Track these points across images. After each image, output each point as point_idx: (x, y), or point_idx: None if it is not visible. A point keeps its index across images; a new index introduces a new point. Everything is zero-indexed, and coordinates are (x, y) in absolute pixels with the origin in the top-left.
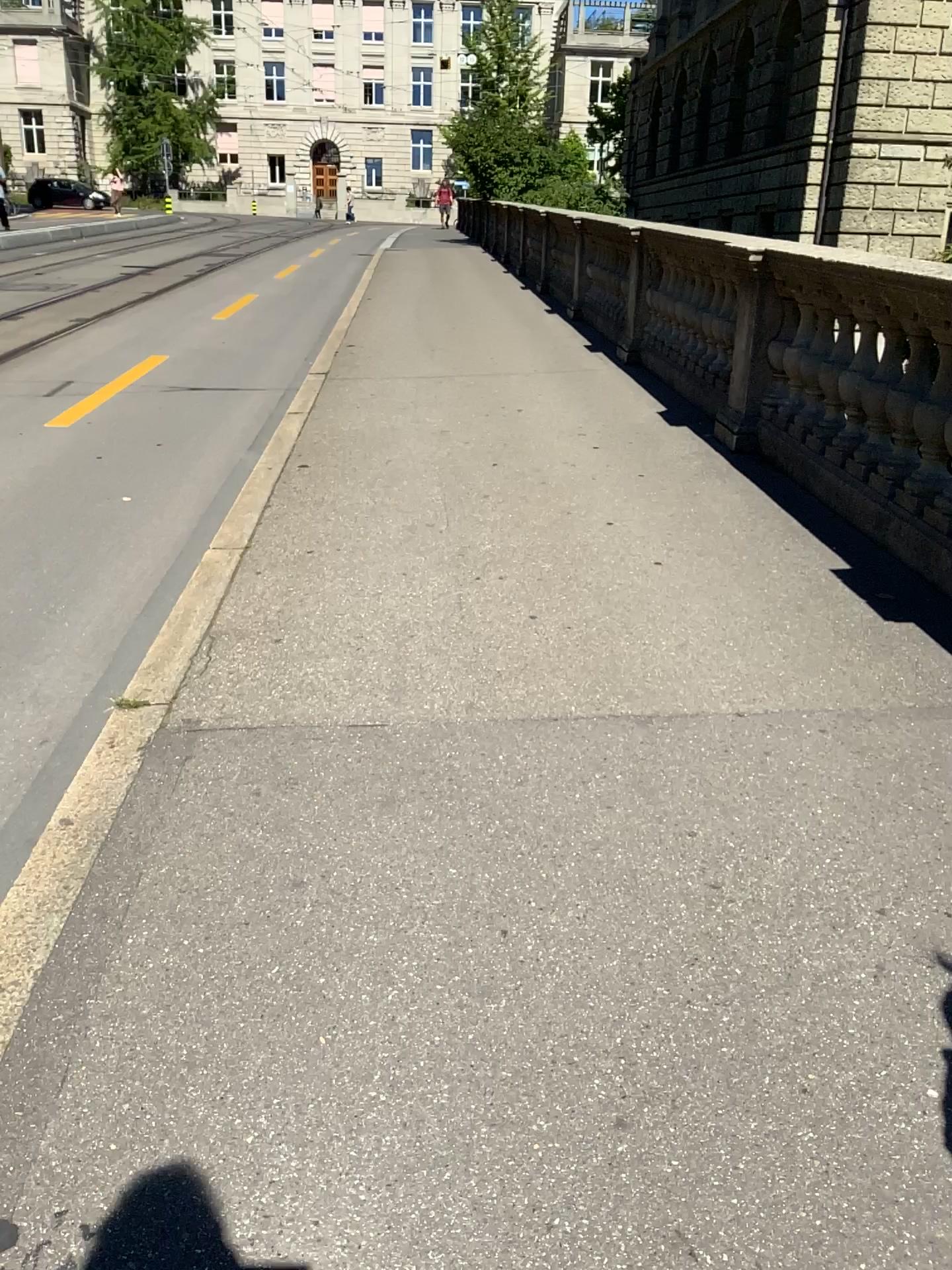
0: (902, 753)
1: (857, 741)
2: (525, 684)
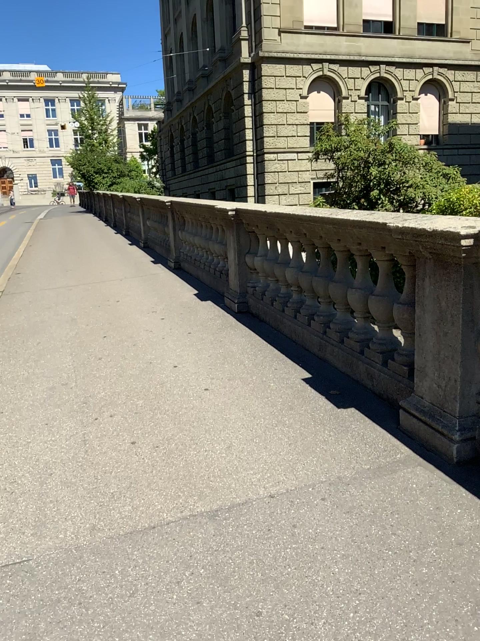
0: (374, 511)
1: (346, 508)
2: (130, 503)
